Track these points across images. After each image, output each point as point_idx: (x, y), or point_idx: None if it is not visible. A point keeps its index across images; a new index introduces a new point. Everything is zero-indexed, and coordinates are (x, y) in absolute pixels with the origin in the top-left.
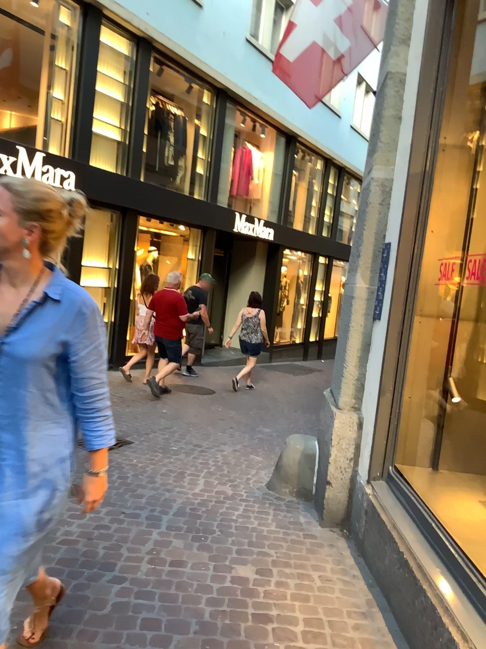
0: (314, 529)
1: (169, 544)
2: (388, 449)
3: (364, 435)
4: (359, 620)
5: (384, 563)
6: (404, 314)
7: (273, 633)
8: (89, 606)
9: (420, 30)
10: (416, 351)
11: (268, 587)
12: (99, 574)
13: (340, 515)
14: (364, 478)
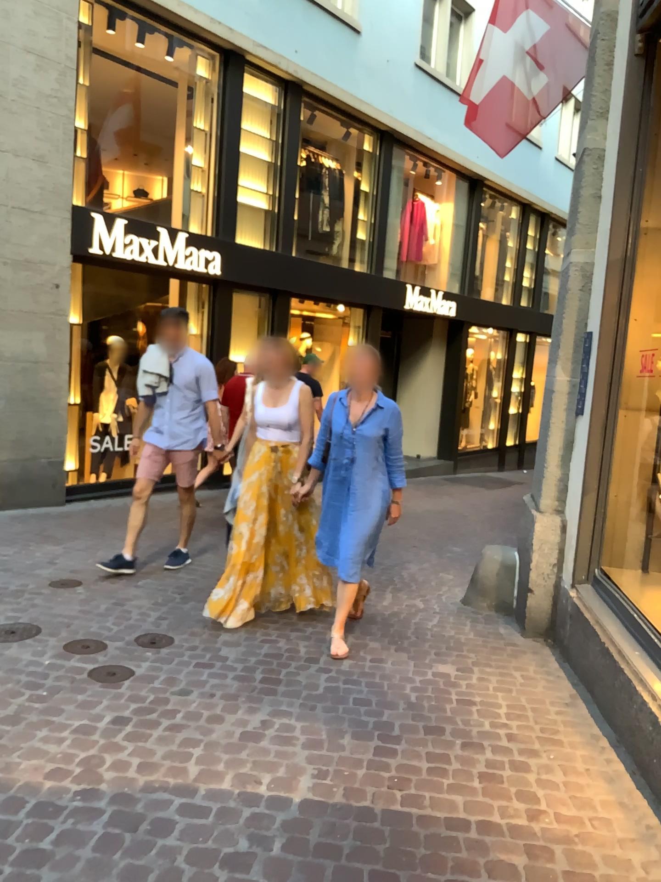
0: (515, 638)
1: (367, 646)
2: (593, 551)
3: (568, 539)
4: (561, 707)
5: (588, 659)
6: (607, 408)
7: (477, 710)
8: (303, 687)
9: (617, 108)
10: (621, 447)
11: (470, 680)
12: (306, 666)
13: (543, 625)
14: (568, 584)
